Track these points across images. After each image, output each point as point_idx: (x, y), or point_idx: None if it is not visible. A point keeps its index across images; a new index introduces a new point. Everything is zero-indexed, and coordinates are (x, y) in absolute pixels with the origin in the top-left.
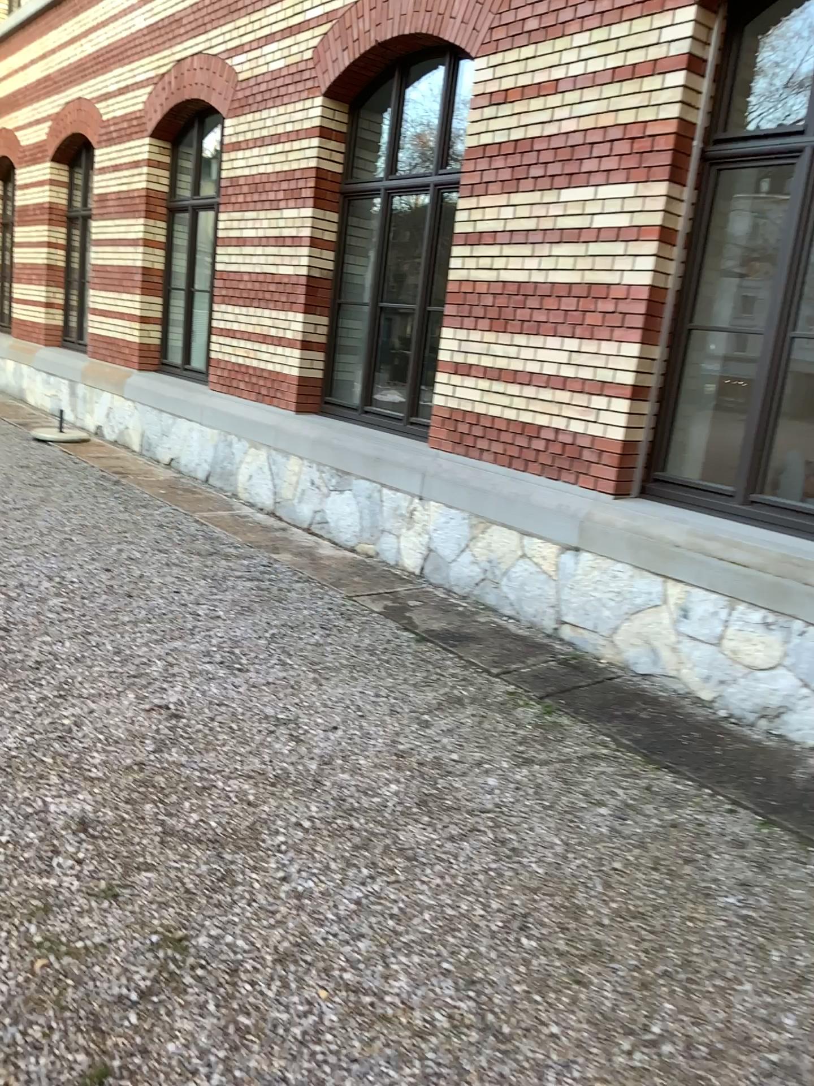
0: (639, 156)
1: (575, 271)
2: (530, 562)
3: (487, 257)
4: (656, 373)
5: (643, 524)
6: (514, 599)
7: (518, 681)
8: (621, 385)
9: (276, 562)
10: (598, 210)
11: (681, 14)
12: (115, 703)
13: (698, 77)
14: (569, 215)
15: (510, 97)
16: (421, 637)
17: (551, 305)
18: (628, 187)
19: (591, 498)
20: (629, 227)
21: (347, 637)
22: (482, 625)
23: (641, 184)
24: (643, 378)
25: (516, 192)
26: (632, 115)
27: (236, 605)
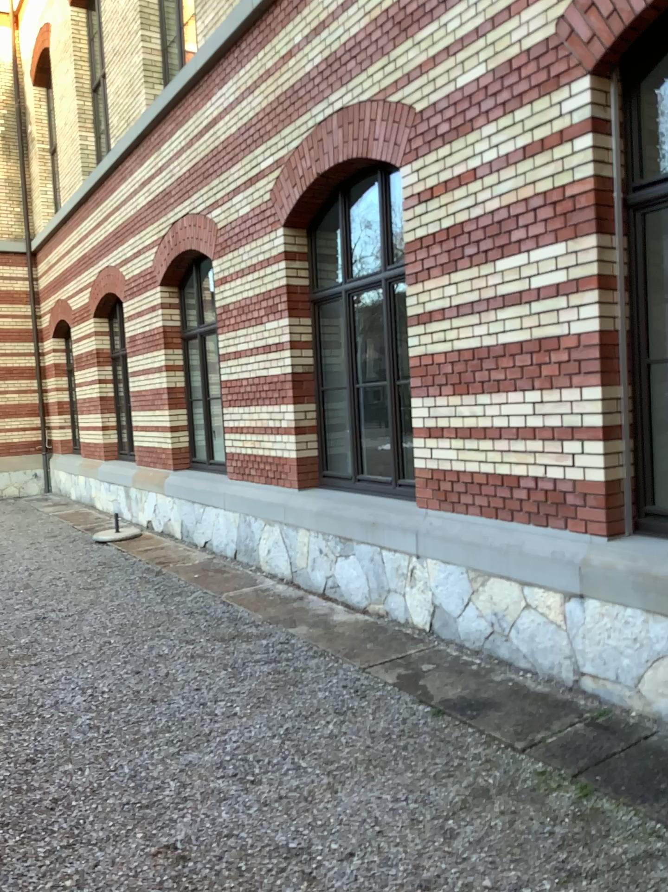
0: (564, 216)
1: (523, 329)
2: (534, 611)
3: (440, 332)
4: (623, 411)
5: (643, 564)
6: (525, 652)
7: (545, 753)
8: (590, 428)
9: (293, 638)
10: (533, 272)
11: (577, 88)
12: (124, 849)
13: (604, 137)
14: (508, 280)
15: (436, 192)
16: (438, 709)
17: (506, 364)
18: (559, 246)
19: (583, 542)
20: (567, 281)
21: (363, 720)
22: (498, 685)
23: (571, 240)
24: (610, 418)
25: (456, 270)
26: (549, 183)
27: (254, 697)
